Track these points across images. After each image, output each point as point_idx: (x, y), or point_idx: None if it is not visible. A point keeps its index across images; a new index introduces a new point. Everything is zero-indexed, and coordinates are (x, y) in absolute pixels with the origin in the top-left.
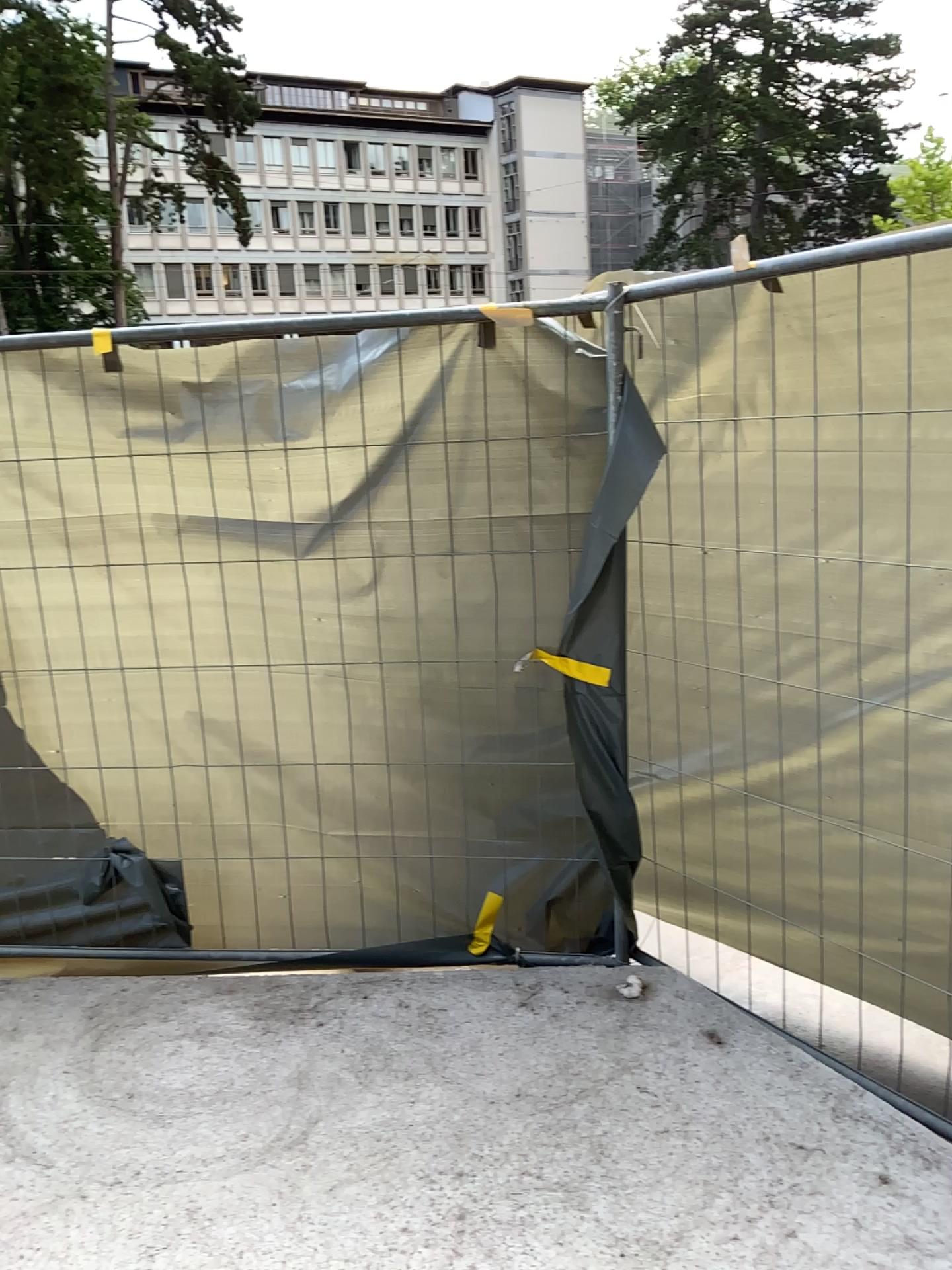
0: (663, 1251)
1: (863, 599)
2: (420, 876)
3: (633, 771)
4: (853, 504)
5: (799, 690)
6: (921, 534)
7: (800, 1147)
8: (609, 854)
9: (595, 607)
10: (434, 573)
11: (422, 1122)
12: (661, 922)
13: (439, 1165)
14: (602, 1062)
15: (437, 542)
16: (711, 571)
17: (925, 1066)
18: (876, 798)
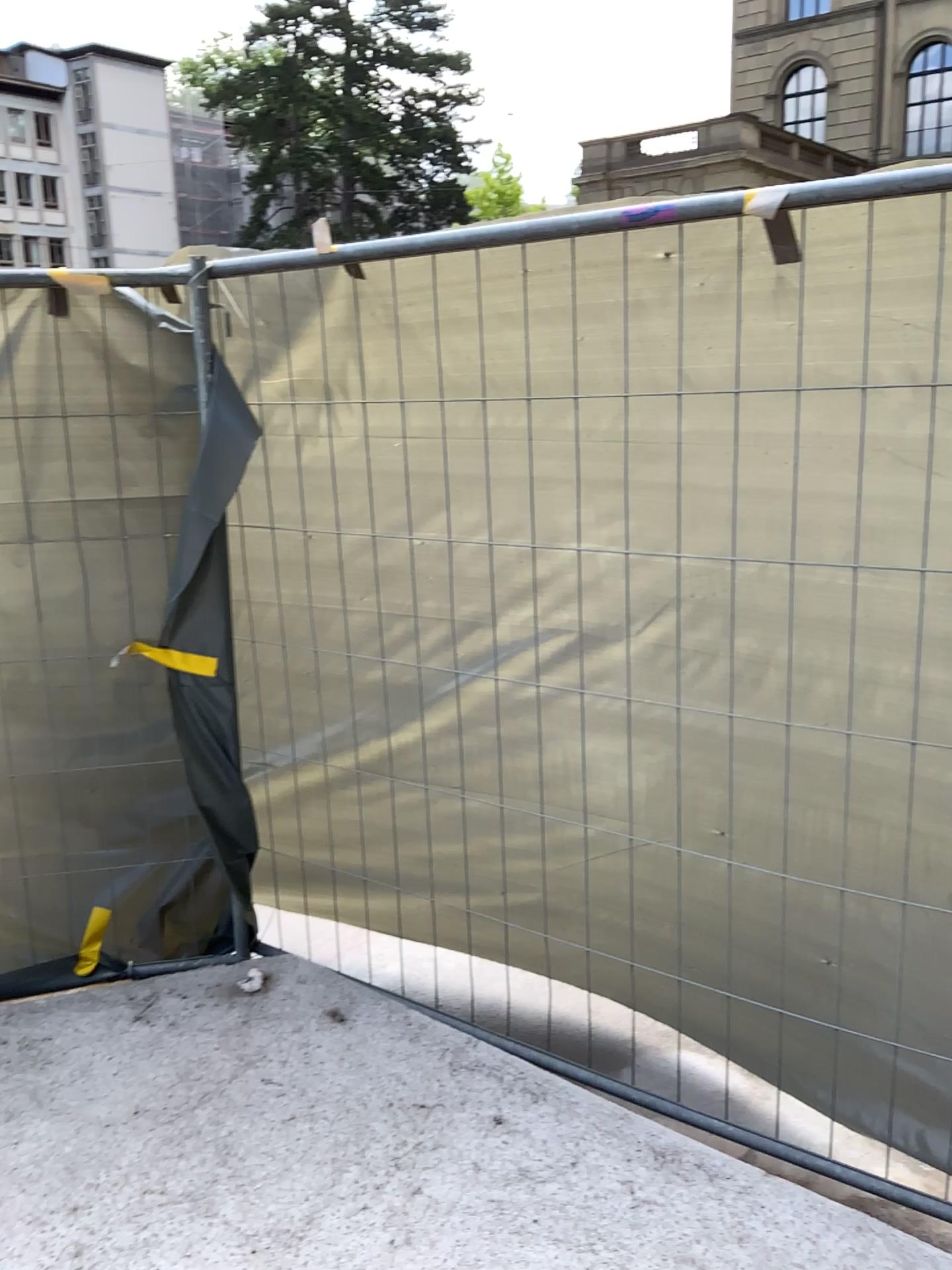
0: (294, 1237)
1: (454, 577)
2: (12, 899)
3: (243, 762)
4: (441, 487)
5: (401, 668)
6: (501, 515)
7: (421, 1105)
8: (223, 849)
9: (194, 595)
10: (10, 566)
11: (26, 1165)
12: (280, 911)
13: (47, 1206)
14: (224, 1061)
15: (12, 531)
16: (311, 556)
17: (529, 1007)
18: (476, 765)
